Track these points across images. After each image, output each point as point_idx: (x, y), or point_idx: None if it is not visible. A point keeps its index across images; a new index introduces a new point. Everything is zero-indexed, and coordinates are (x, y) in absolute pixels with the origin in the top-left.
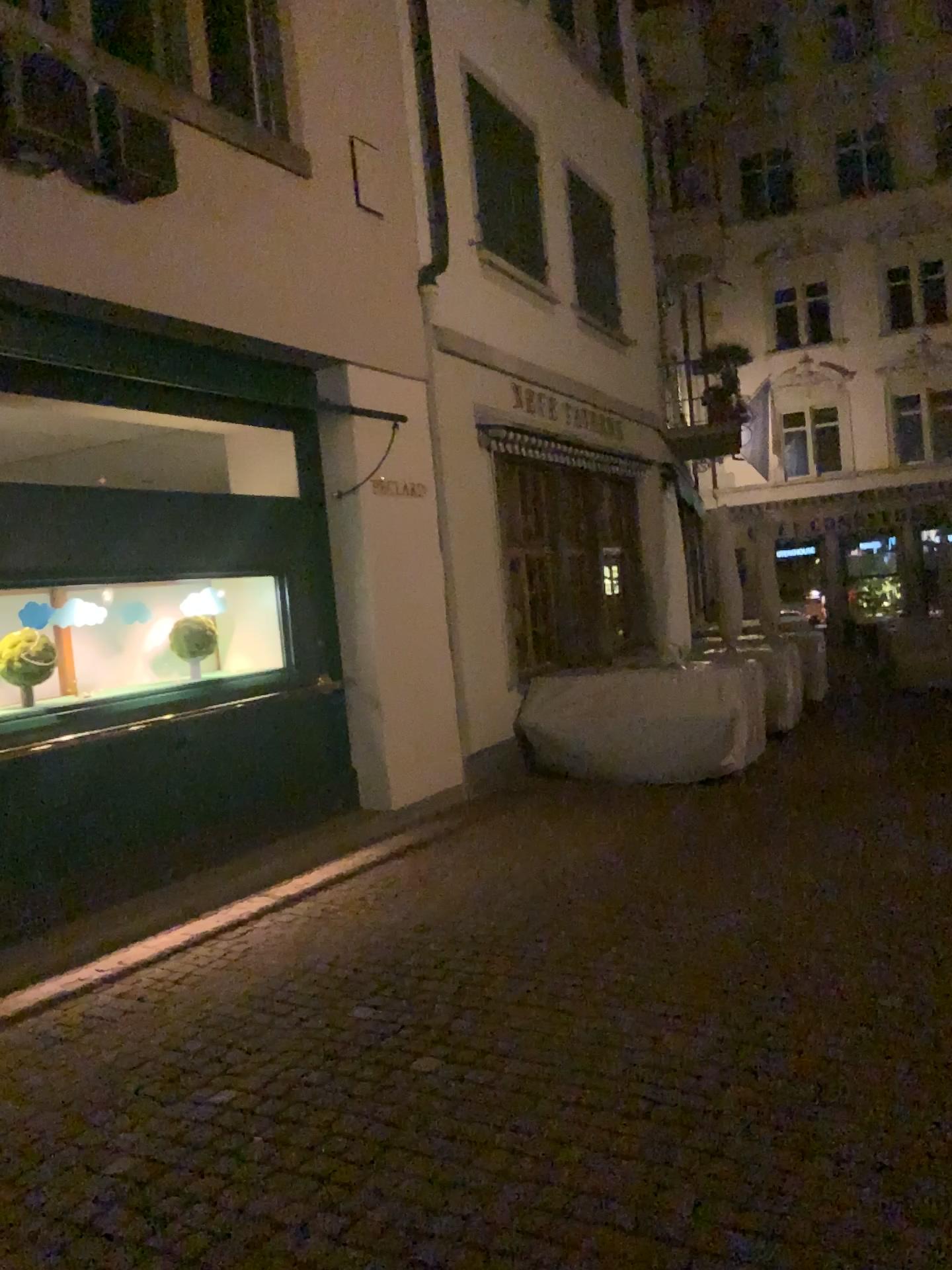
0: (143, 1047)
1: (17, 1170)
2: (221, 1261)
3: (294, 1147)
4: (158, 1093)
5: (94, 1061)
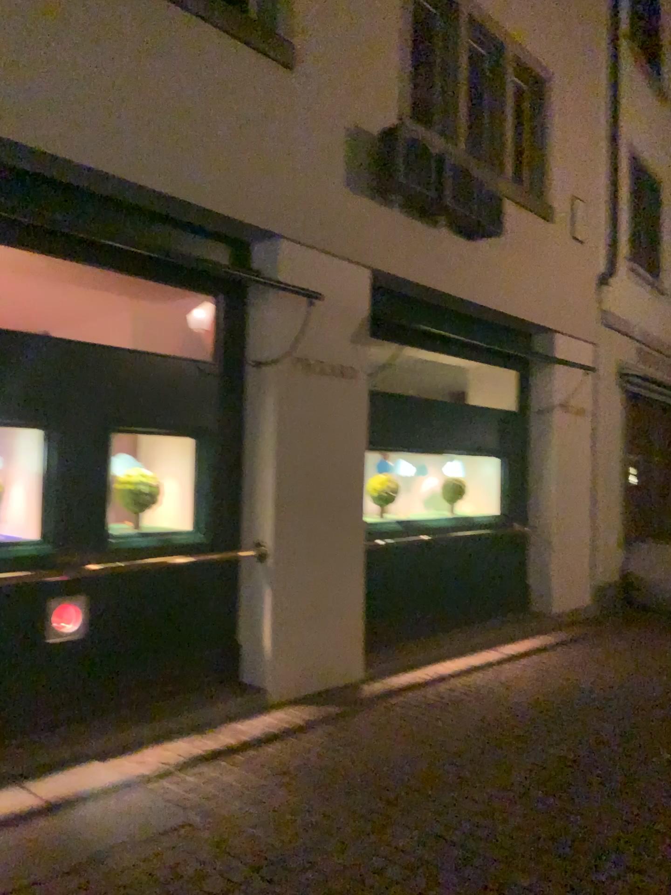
0: (488, 716)
1: (463, 761)
2: (610, 821)
3: (615, 779)
4: (514, 740)
5: (465, 718)
